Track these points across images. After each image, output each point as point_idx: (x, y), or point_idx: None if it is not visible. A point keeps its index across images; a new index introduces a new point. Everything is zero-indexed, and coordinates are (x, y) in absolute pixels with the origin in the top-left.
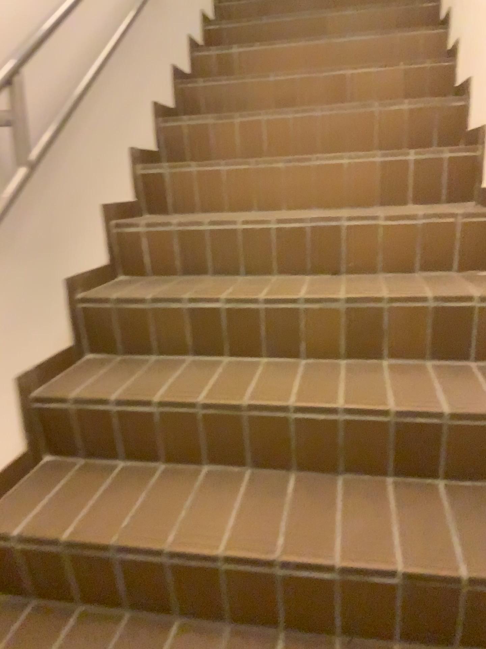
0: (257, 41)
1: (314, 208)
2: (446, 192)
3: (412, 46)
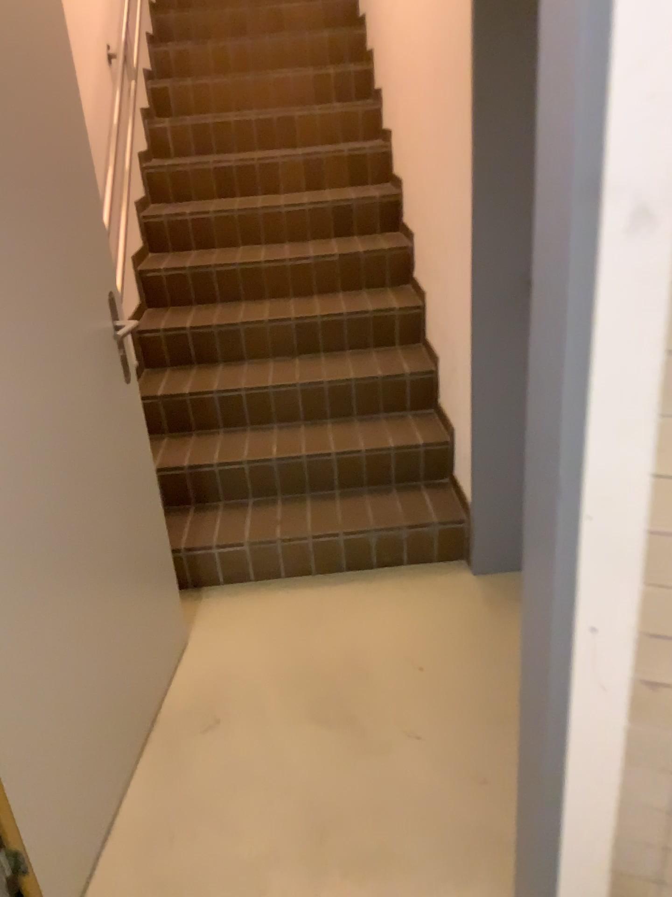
0: None
1: (275, 107)
2: (355, 93)
3: None
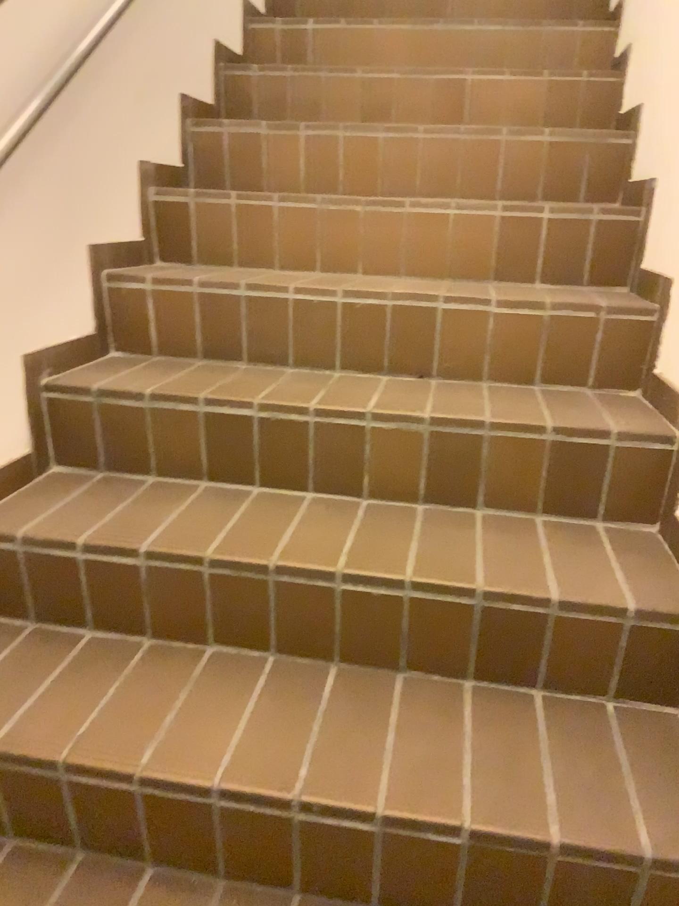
0: (345, 13)
1: (402, 277)
2: (591, 270)
3: (566, 45)
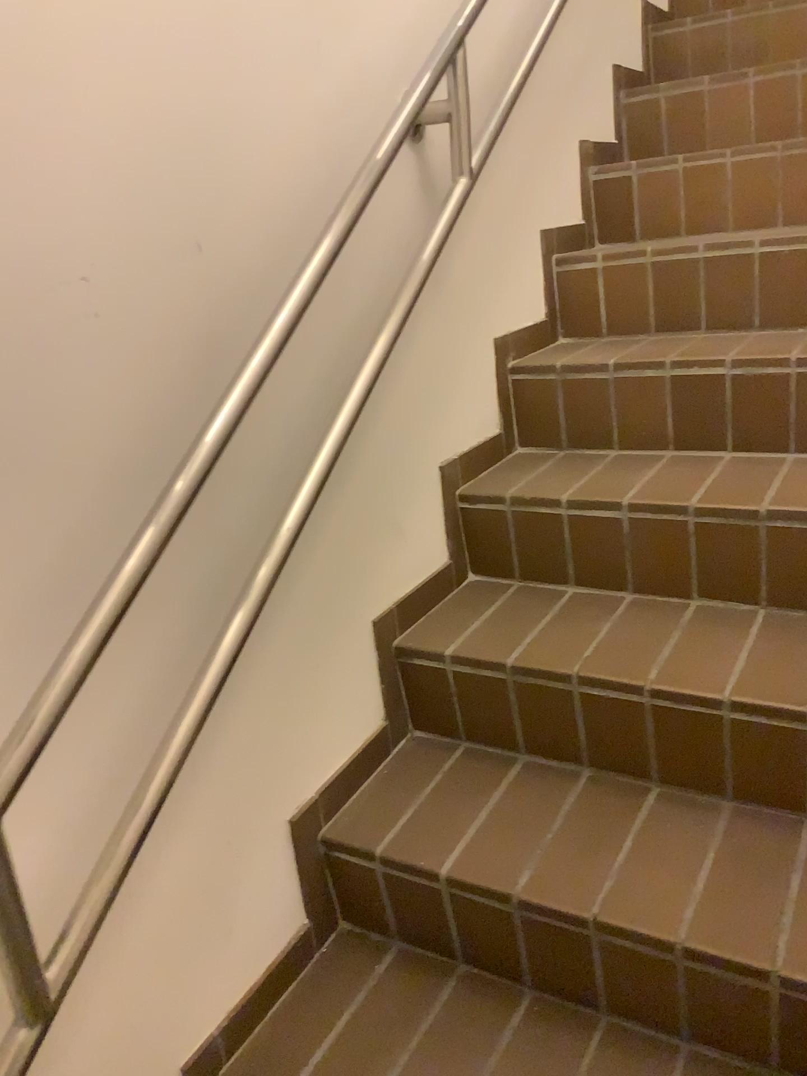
0: None
1: None
2: None
3: None
